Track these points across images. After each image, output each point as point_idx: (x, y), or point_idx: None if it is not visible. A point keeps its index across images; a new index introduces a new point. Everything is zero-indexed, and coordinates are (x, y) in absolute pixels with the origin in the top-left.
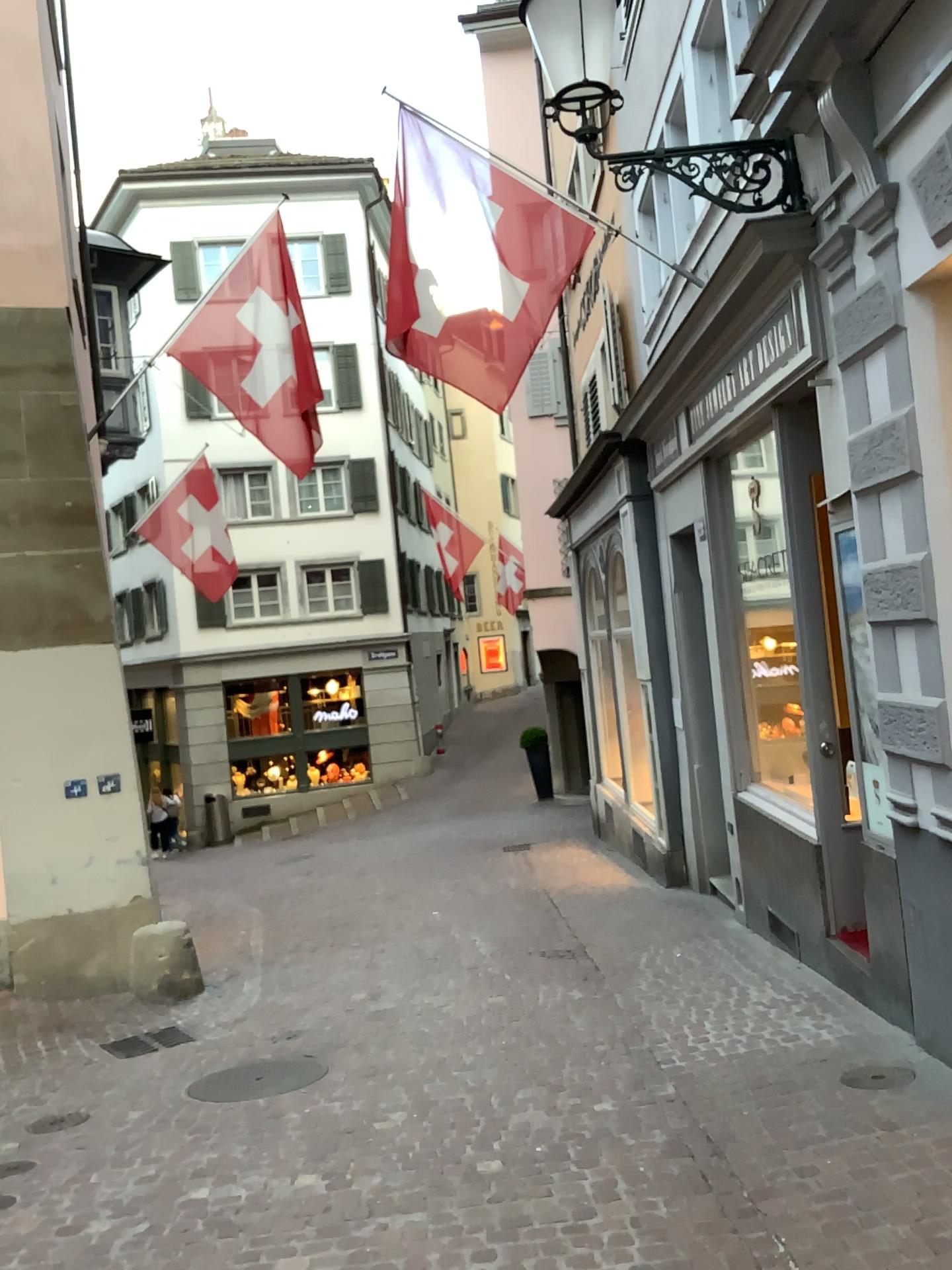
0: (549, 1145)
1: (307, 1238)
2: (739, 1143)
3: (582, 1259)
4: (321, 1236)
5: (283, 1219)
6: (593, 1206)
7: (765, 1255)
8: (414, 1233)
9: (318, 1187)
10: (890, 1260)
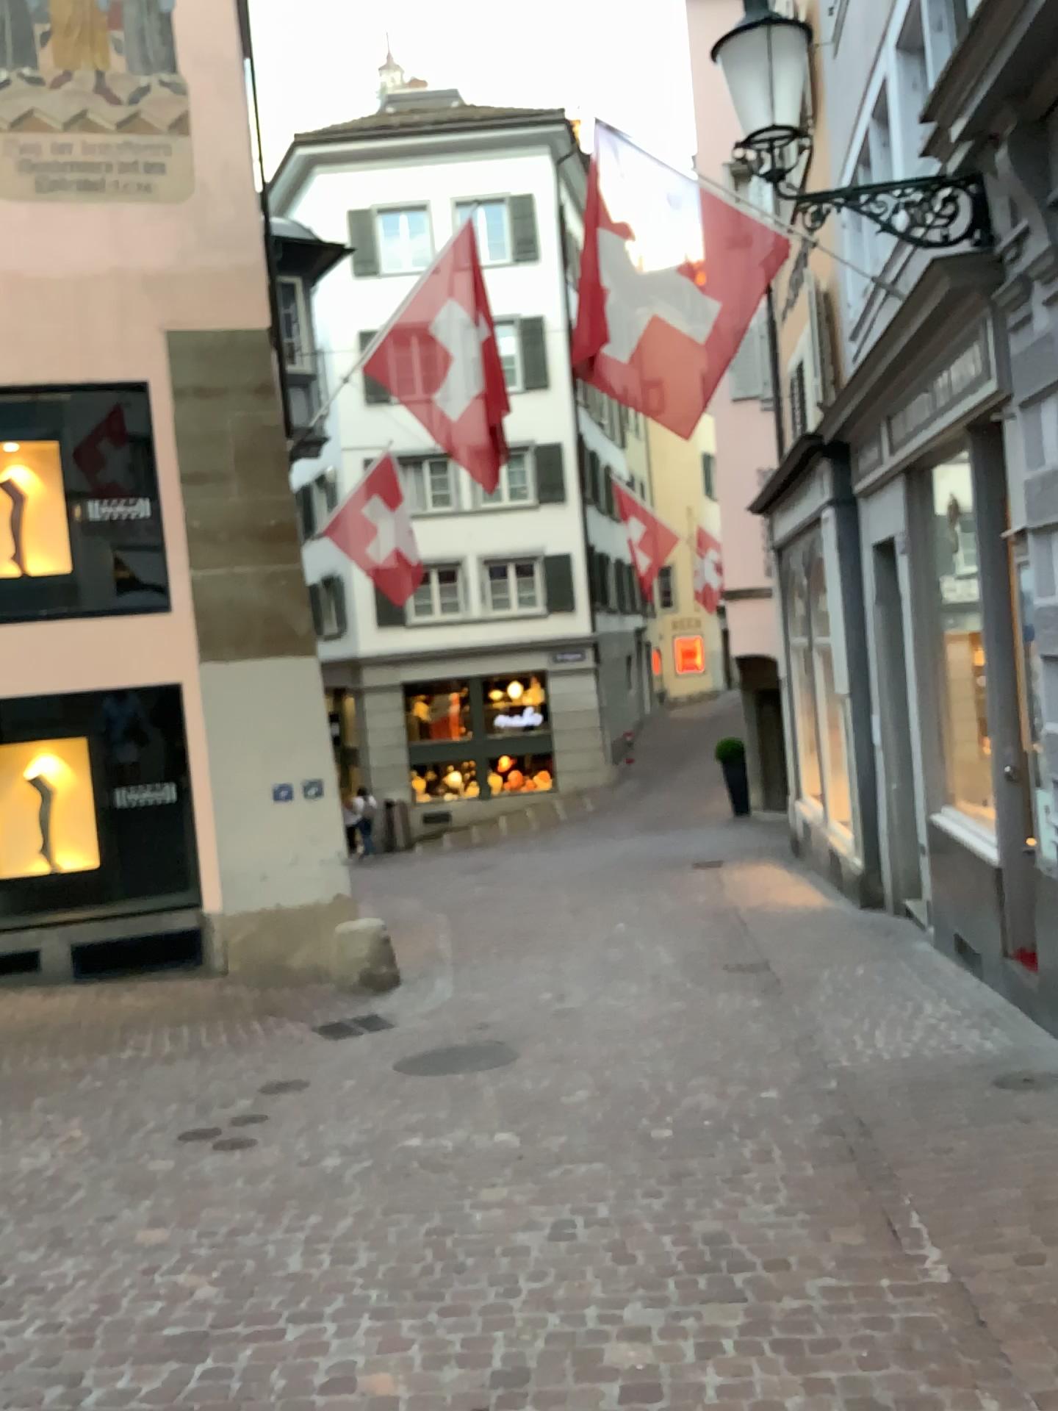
0: (715, 1119)
1: (506, 1173)
2: (886, 1124)
3: (735, 1198)
4: (518, 1172)
5: (486, 1160)
6: (749, 1163)
7: (891, 1203)
8: (596, 1174)
9: (515, 1139)
10: (997, 1210)
